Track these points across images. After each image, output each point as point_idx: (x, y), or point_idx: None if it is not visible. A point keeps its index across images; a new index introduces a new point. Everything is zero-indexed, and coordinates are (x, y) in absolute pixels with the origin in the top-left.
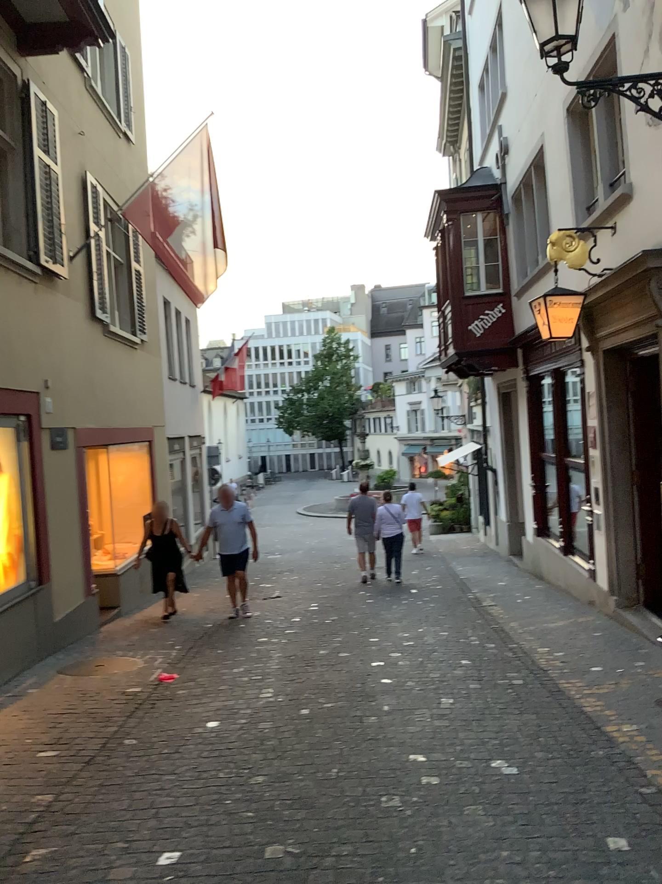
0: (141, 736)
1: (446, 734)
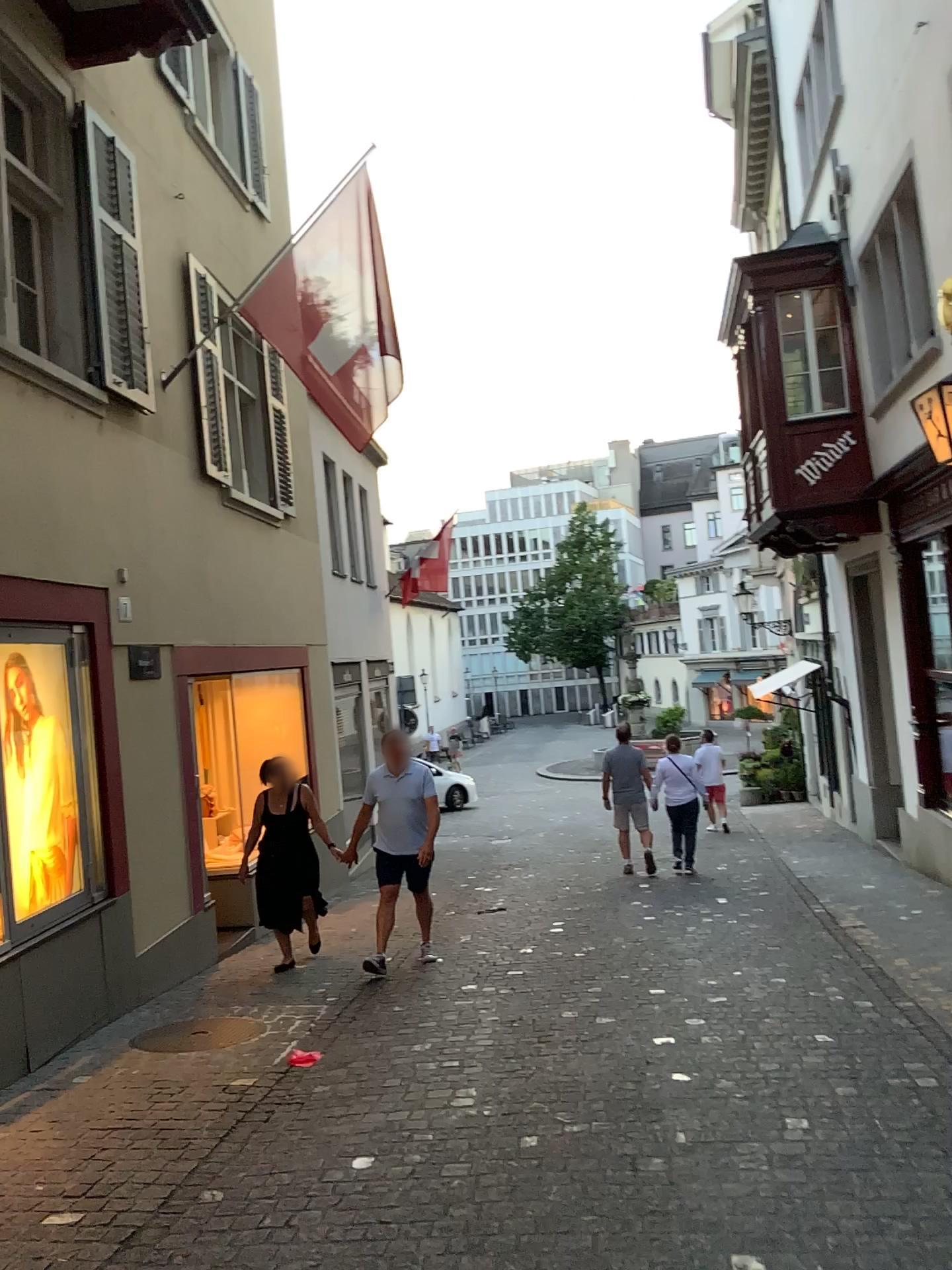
0: (227, 1189)
1: (803, 1211)
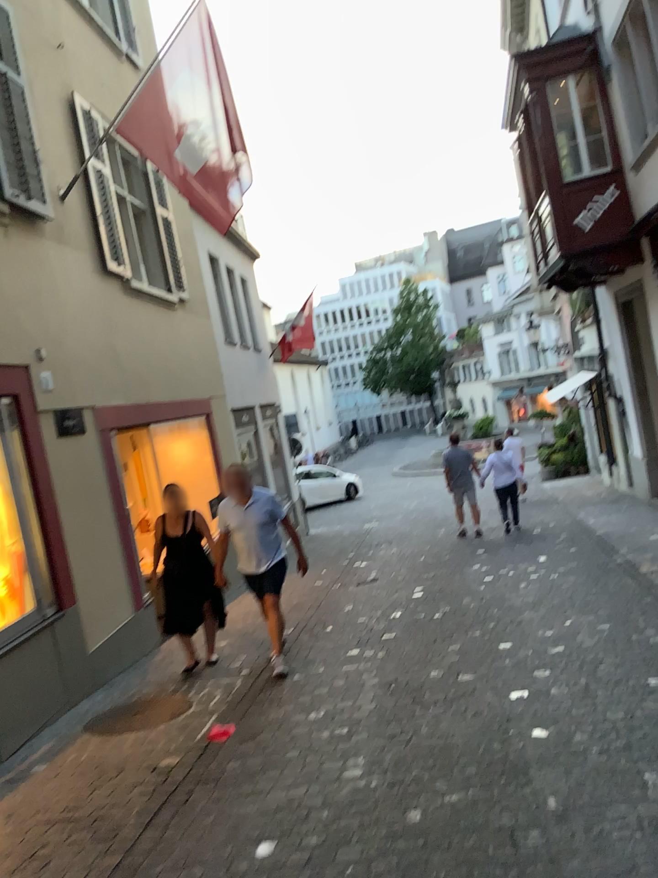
0: None
1: None
